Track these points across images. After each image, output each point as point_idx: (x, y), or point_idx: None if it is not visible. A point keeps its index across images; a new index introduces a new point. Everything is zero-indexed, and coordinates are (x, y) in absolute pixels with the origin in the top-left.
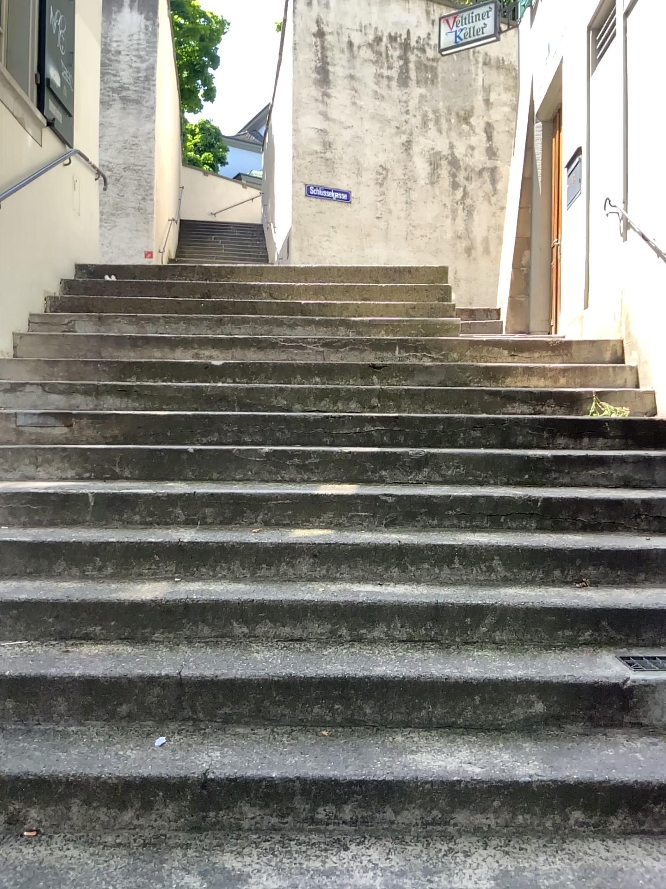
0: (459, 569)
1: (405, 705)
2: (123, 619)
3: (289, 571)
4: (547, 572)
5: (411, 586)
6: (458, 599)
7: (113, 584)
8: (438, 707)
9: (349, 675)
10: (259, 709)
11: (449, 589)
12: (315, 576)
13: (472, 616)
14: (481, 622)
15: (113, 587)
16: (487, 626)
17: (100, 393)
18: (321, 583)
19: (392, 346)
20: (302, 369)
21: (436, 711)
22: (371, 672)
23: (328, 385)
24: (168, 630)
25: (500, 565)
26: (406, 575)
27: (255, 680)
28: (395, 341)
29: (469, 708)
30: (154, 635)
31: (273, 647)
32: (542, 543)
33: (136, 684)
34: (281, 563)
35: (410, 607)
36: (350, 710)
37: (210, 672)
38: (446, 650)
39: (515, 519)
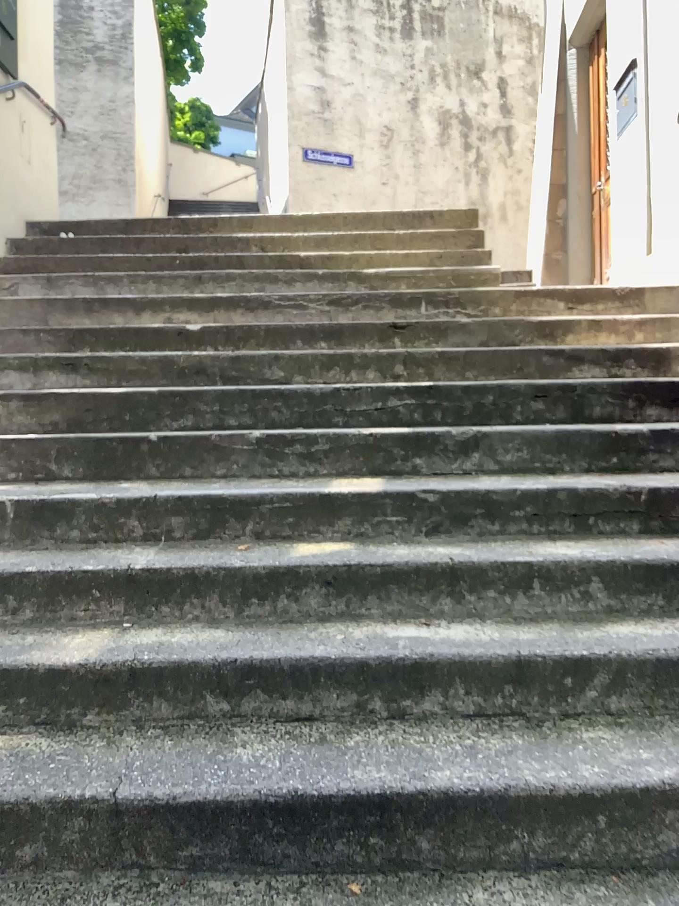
0: (542, 597)
1: (485, 831)
2: (39, 693)
3: (292, 608)
4: (672, 597)
5: (476, 626)
6: (550, 646)
7: (31, 636)
8: (539, 832)
9: (392, 785)
10: (249, 846)
11: (533, 630)
12: (332, 615)
13: (574, 671)
14: (588, 682)
15: (29, 642)
16: (599, 688)
17: (42, 370)
18: (340, 625)
19: (416, 303)
20: (304, 334)
21: (535, 840)
22: (428, 779)
23: (338, 351)
24: (108, 710)
25: (603, 590)
26: (464, 608)
27: (240, 799)
28: (420, 296)
29: (588, 834)
30: (85, 719)
31: (270, 737)
32: (659, 554)
33: (47, 812)
34: (280, 595)
35: (477, 660)
36: (396, 843)
37: (167, 787)
38: (543, 734)
39: (610, 520)
